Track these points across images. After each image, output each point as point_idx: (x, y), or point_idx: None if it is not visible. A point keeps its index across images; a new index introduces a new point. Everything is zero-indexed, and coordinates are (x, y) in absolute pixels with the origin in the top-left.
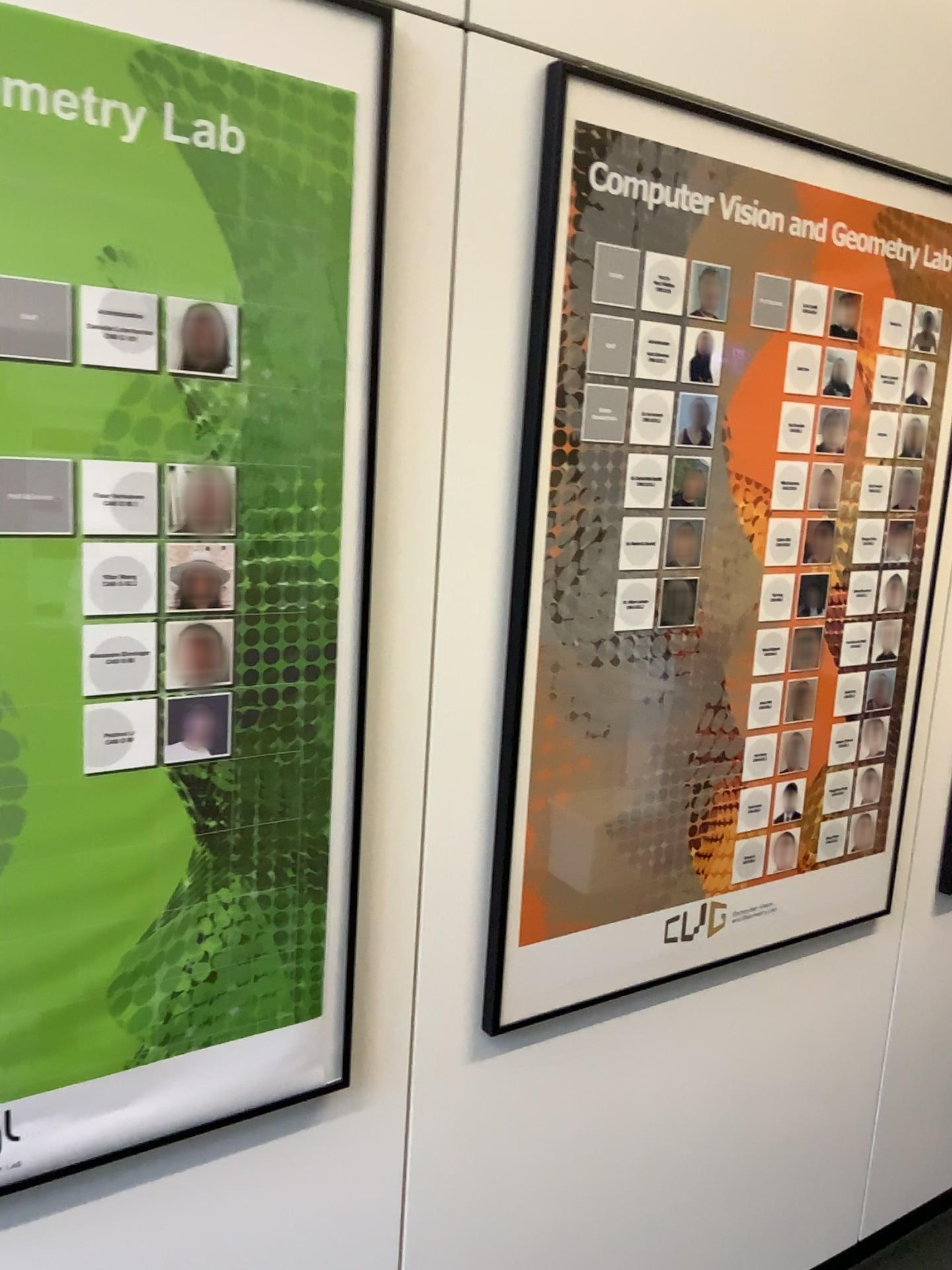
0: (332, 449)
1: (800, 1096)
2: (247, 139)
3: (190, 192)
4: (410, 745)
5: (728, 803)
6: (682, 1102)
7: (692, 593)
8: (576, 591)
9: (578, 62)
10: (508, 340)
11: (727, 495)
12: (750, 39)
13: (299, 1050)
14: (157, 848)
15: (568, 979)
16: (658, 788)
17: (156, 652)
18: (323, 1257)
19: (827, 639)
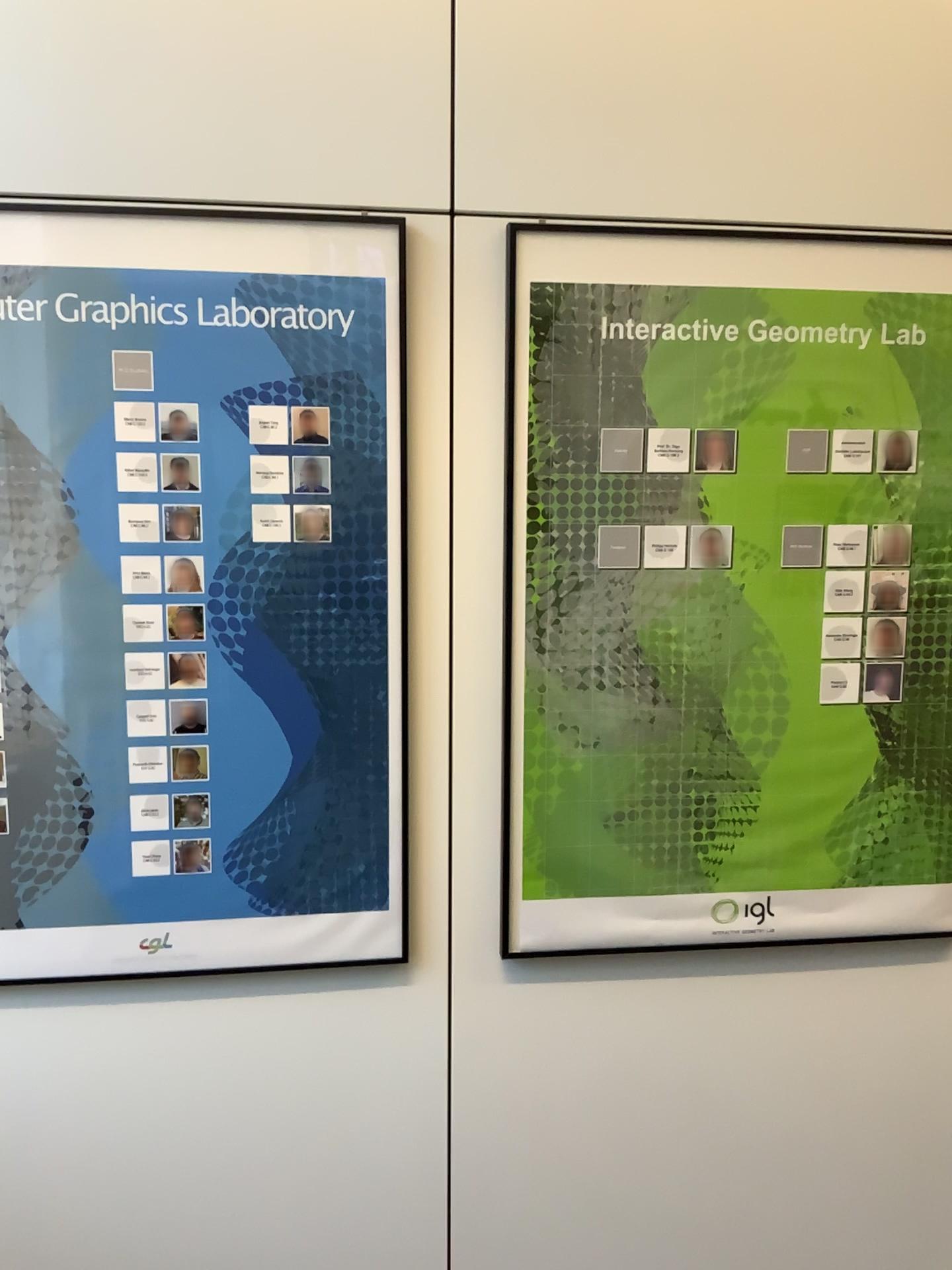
0: None
1: None
2: (926, 344)
3: (893, 378)
4: None
5: None
6: None
7: None
8: None
9: None
10: None
11: None
12: None
13: (933, 909)
14: (853, 759)
15: None
16: None
17: (859, 641)
18: (940, 1068)
19: None
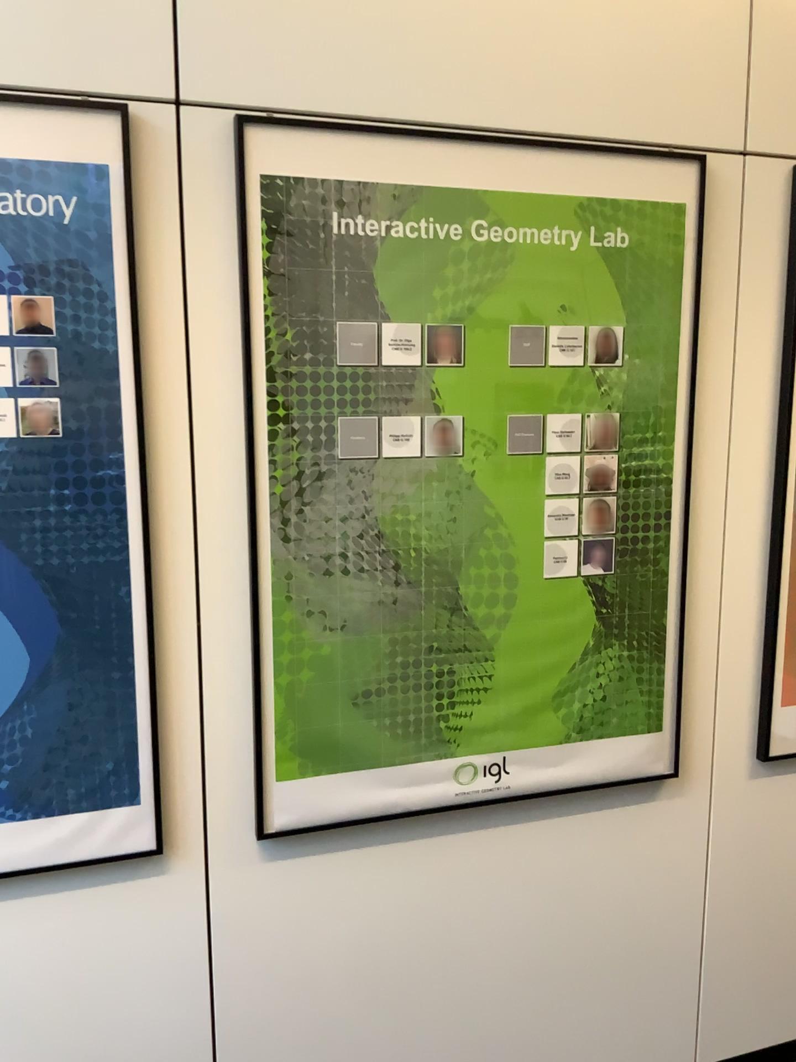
0: (669, 405)
1: None
2: (629, 244)
3: (601, 276)
4: (708, 578)
5: None
6: None
7: None
8: None
9: None
10: (768, 337)
11: None
12: None
13: (646, 754)
14: (576, 625)
15: None
16: None
17: (578, 517)
18: (655, 890)
19: None
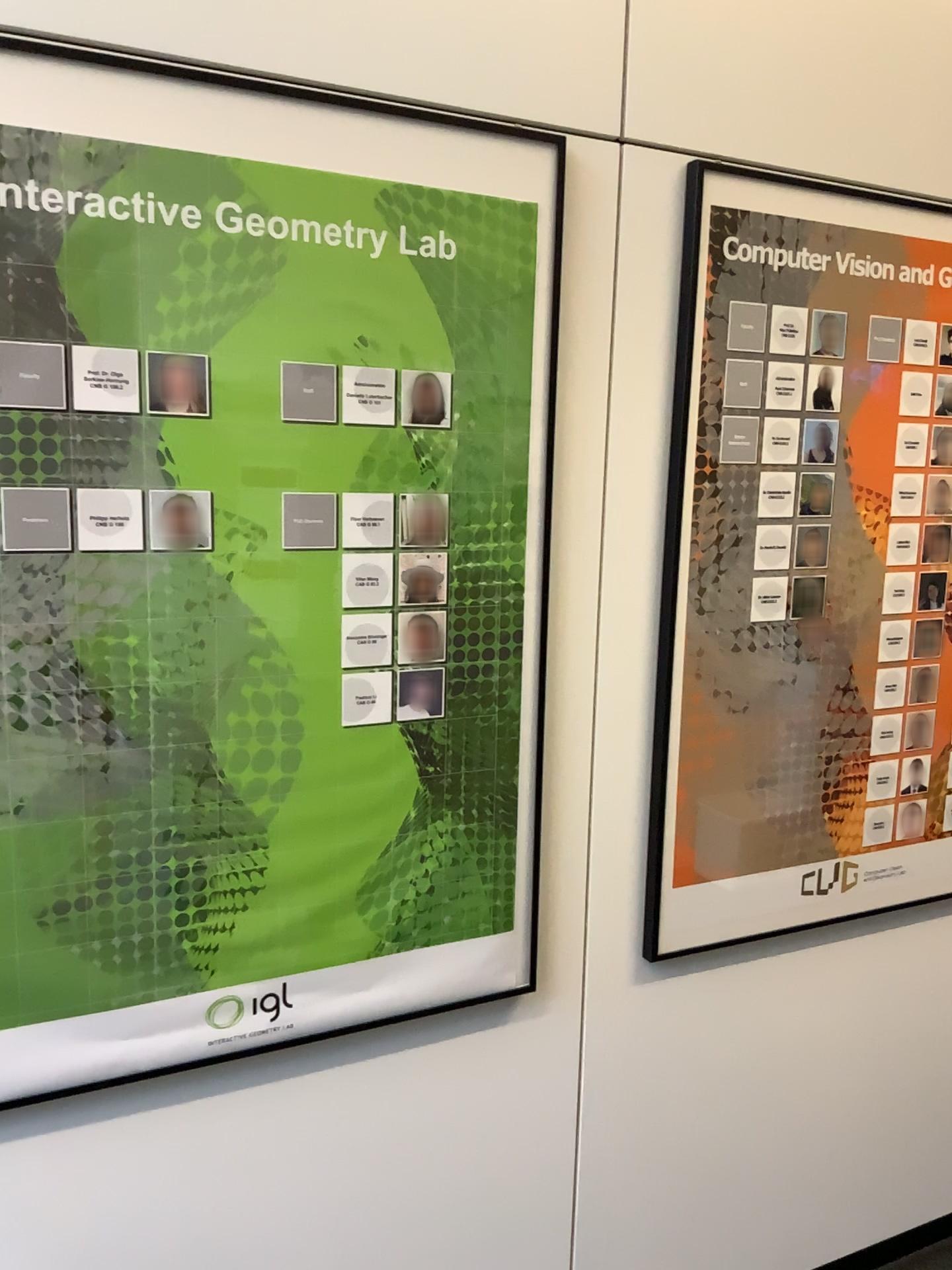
0: (520, 479)
1: (934, 1051)
2: (457, 248)
3: (417, 291)
4: (581, 715)
5: (856, 776)
6: (821, 1043)
7: (818, 591)
8: (716, 590)
9: (710, 161)
10: (656, 387)
11: (848, 507)
12: (858, 124)
13: (496, 959)
14: (391, 788)
15: (716, 921)
16: (792, 760)
17: (391, 637)
18: (514, 1139)
19: (945, 633)
